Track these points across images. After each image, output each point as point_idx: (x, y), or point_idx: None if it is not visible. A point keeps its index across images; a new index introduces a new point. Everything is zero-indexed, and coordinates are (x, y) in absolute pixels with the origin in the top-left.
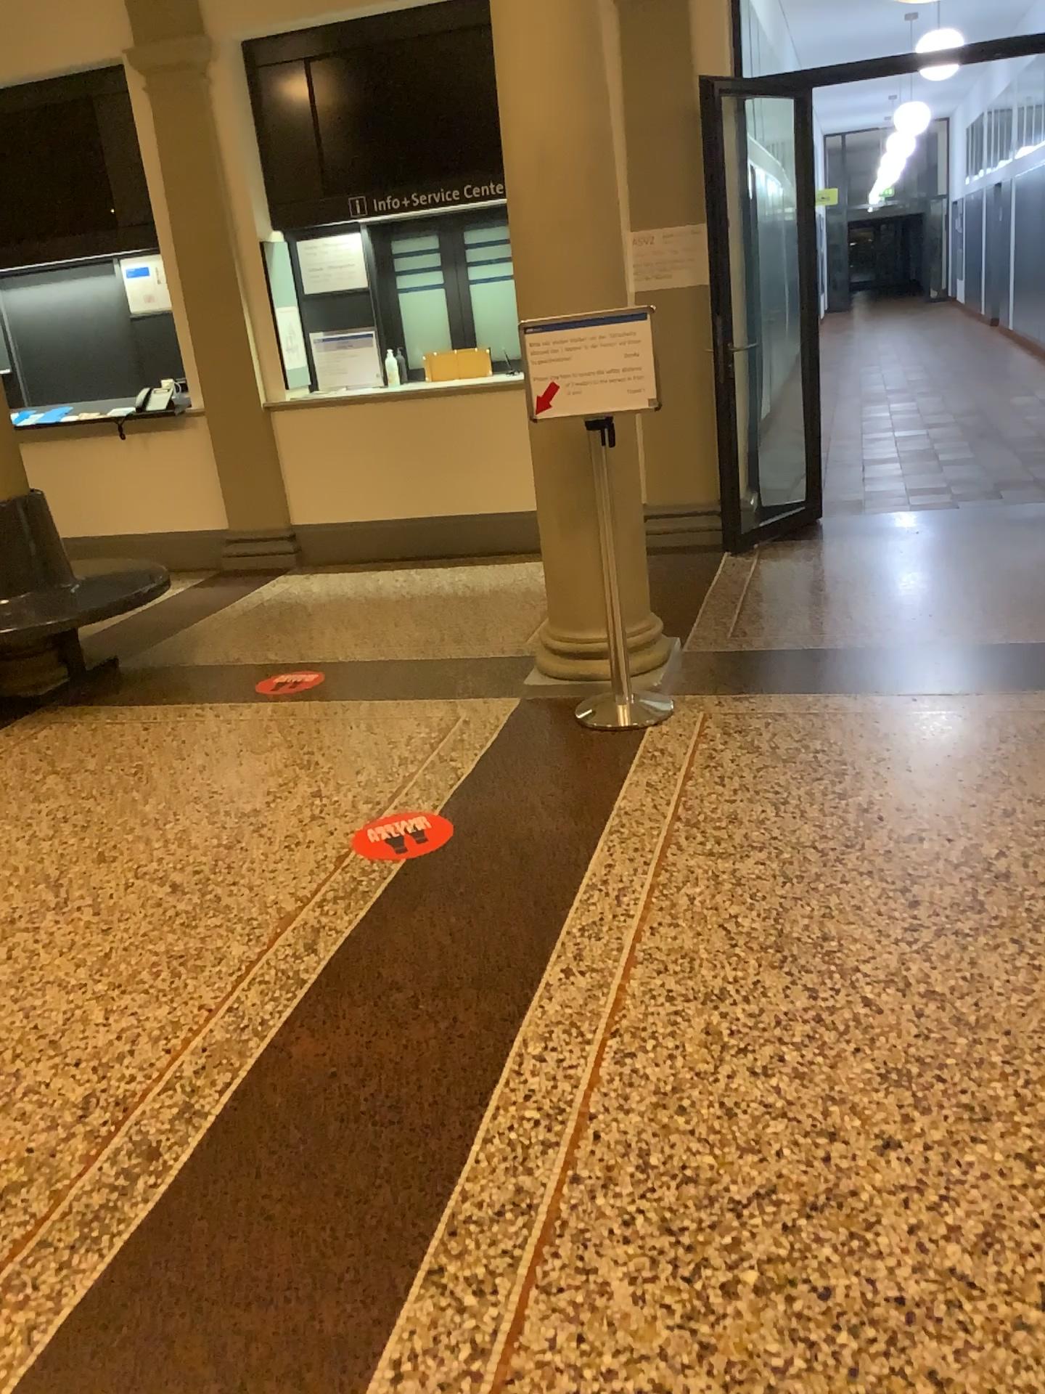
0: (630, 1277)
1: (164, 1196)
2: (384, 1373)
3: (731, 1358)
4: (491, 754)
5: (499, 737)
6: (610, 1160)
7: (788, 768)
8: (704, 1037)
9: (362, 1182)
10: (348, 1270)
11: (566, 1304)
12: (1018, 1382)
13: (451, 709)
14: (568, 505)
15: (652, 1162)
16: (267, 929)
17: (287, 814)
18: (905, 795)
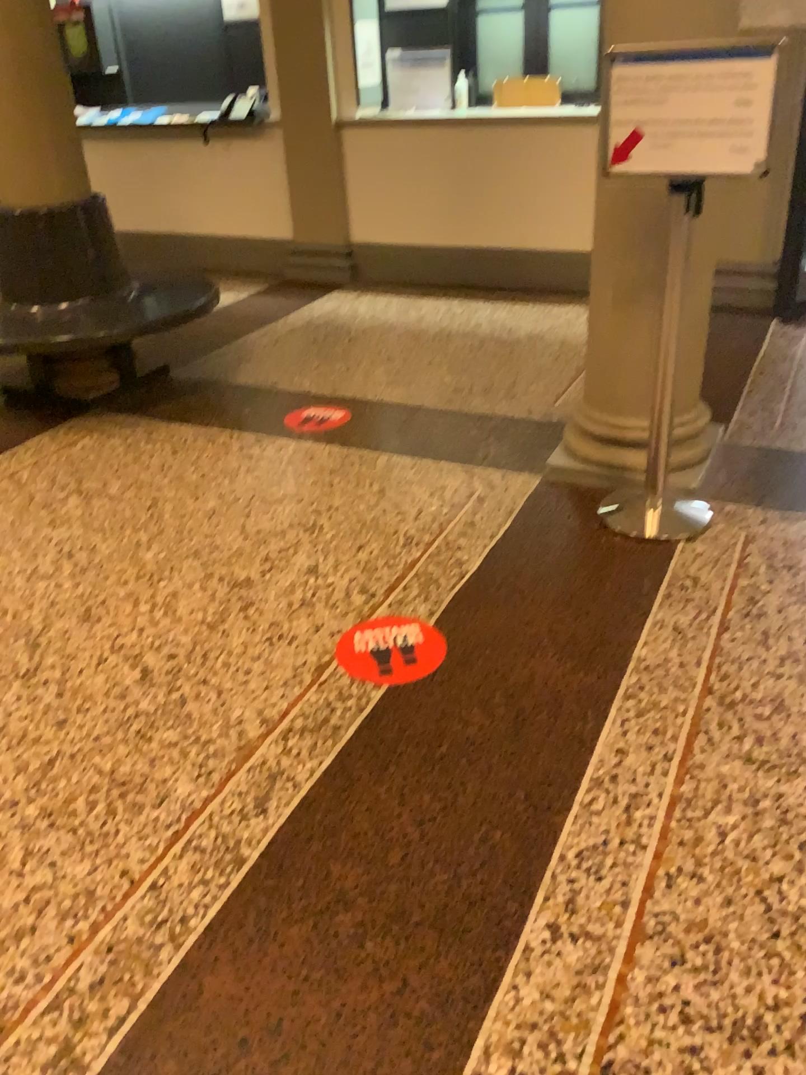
0: None
1: None
2: None
3: None
4: (503, 548)
5: (515, 525)
6: None
7: None
8: None
9: None
10: None
11: None
12: None
13: (470, 479)
14: (628, 276)
15: None
16: (223, 765)
17: (279, 594)
18: None
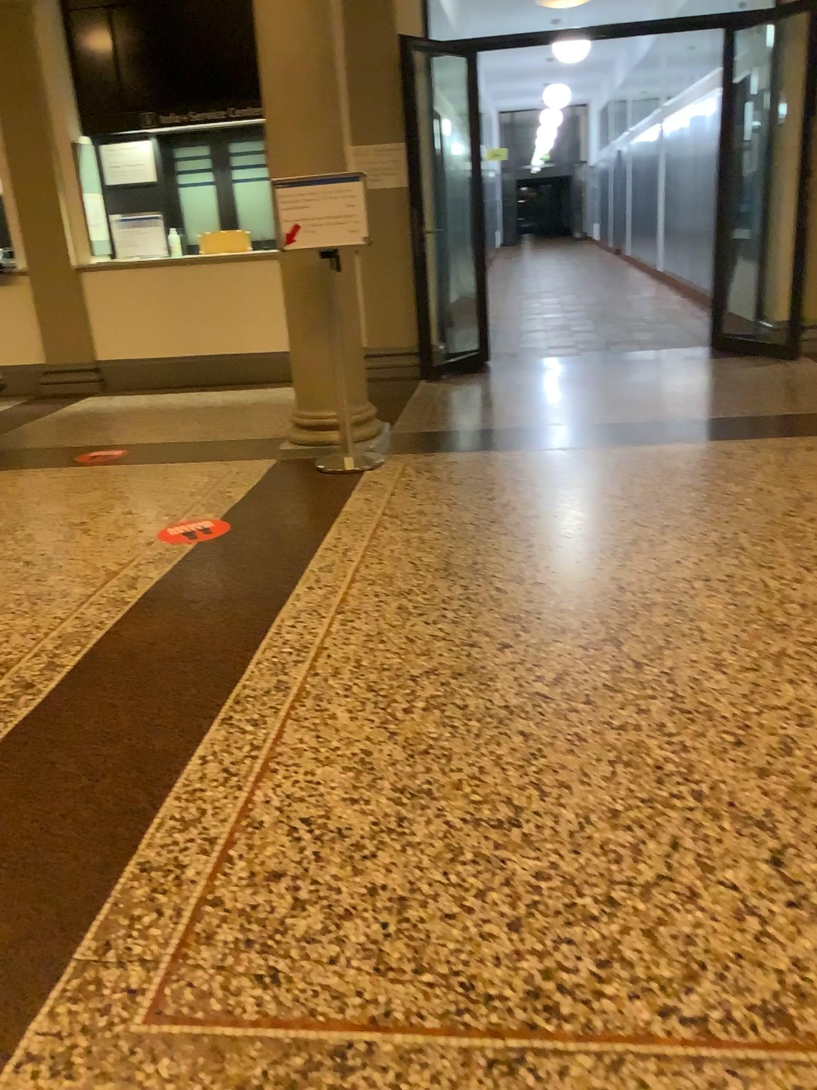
0: (349, 708)
1: (43, 699)
2: (197, 756)
3: (408, 734)
4: (255, 486)
5: (261, 477)
6: (337, 662)
7: (459, 486)
8: (397, 608)
9: (177, 683)
10: (170, 719)
11: (310, 722)
12: (569, 728)
13: (226, 465)
14: (308, 317)
15: (363, 662)
16: (101, 577)
17: (109, 522)
18: (531, 495)
